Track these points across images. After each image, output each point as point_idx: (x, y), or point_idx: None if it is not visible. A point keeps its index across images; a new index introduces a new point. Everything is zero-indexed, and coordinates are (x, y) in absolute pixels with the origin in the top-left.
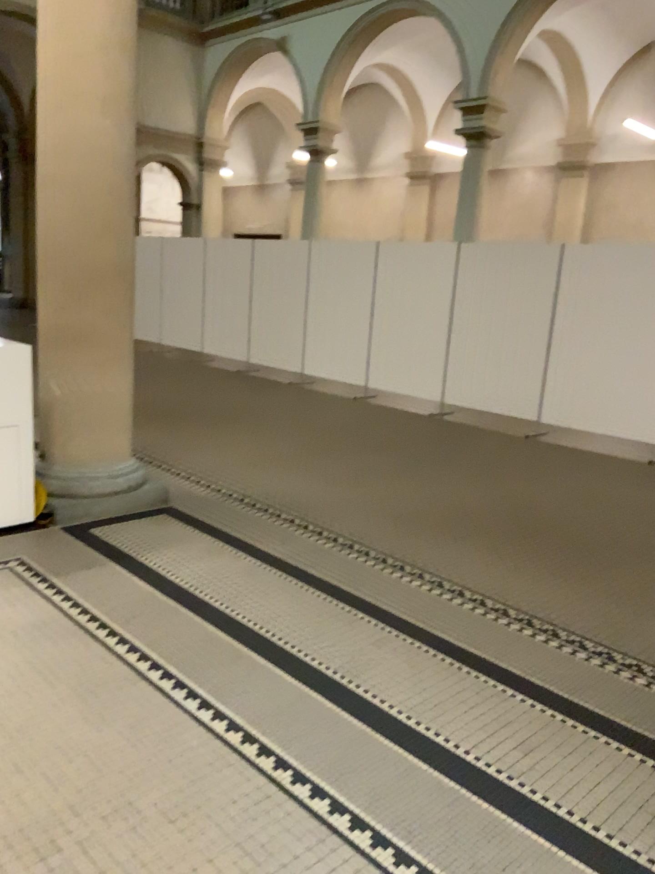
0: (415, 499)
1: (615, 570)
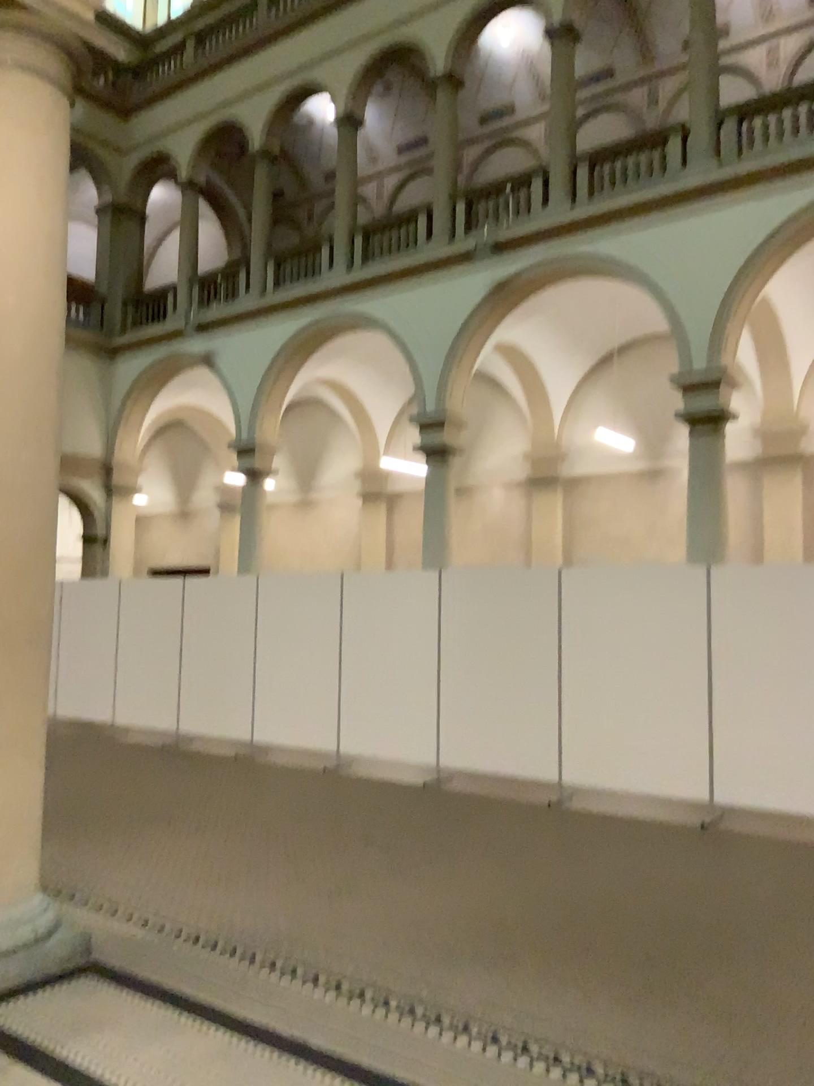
0: (425, 911)
1: (703, 986)
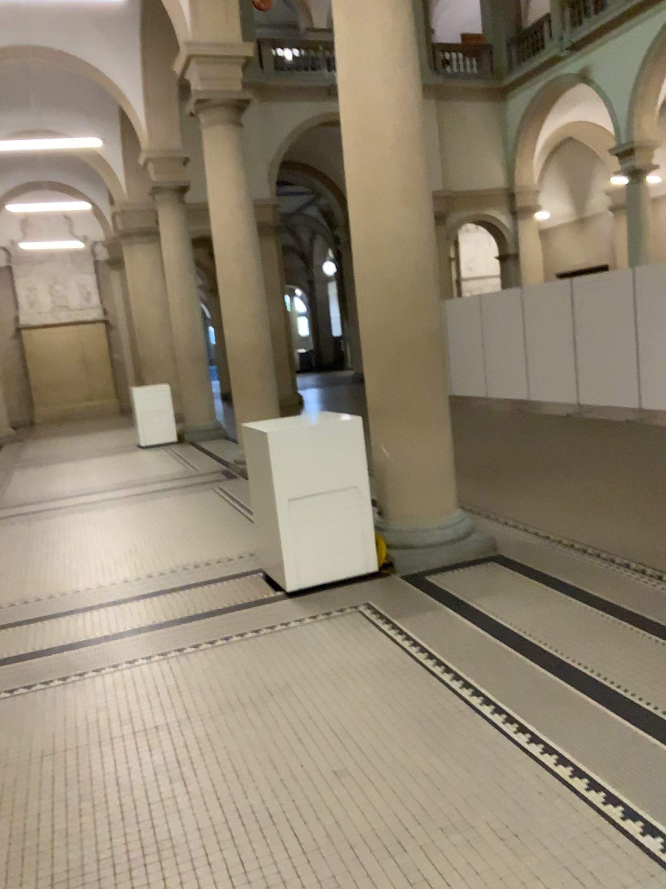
0: None
1: None
